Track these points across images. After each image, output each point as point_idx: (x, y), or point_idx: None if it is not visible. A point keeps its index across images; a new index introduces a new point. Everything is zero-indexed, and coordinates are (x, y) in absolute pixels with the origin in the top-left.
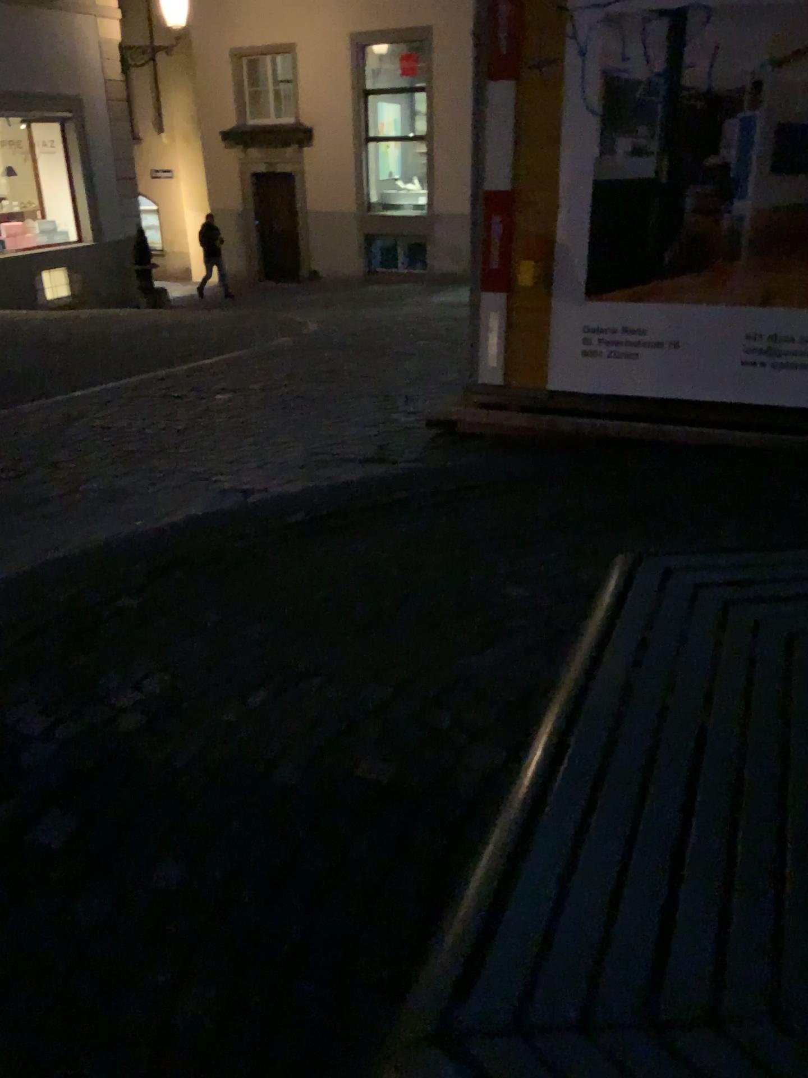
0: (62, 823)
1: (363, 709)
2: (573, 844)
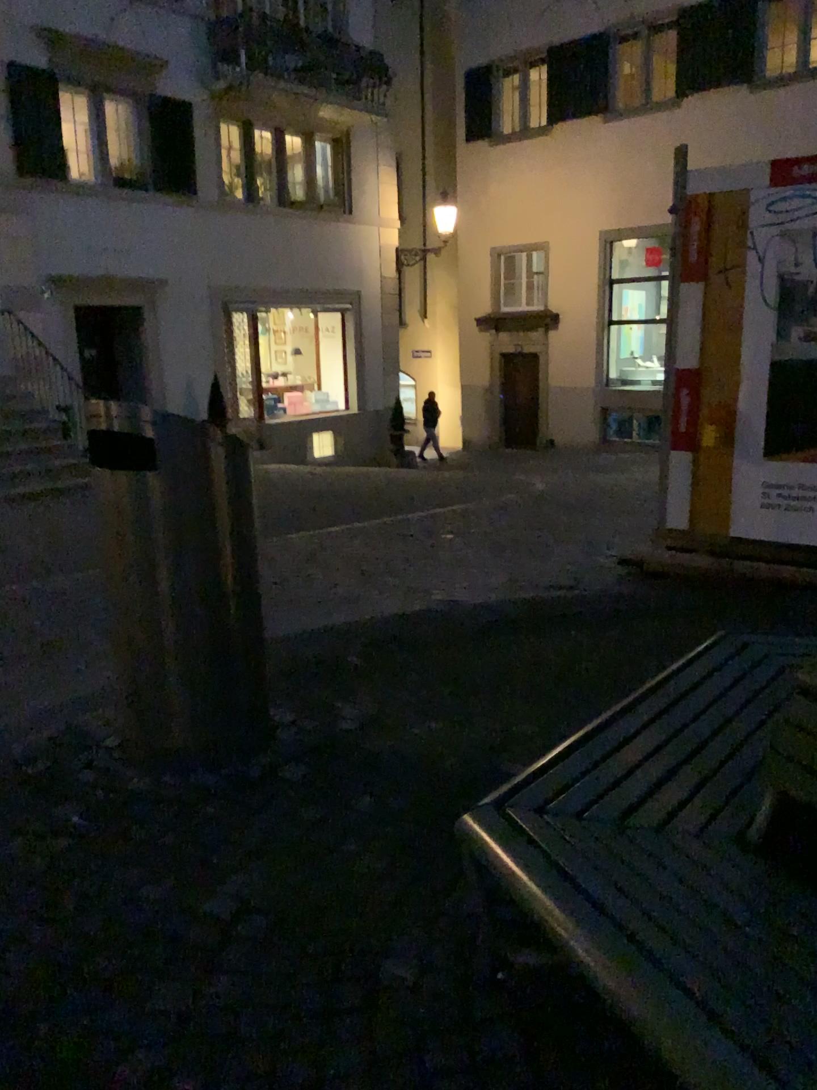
0: (296, 768)
1: (511, 734)
2: (601, 752)
